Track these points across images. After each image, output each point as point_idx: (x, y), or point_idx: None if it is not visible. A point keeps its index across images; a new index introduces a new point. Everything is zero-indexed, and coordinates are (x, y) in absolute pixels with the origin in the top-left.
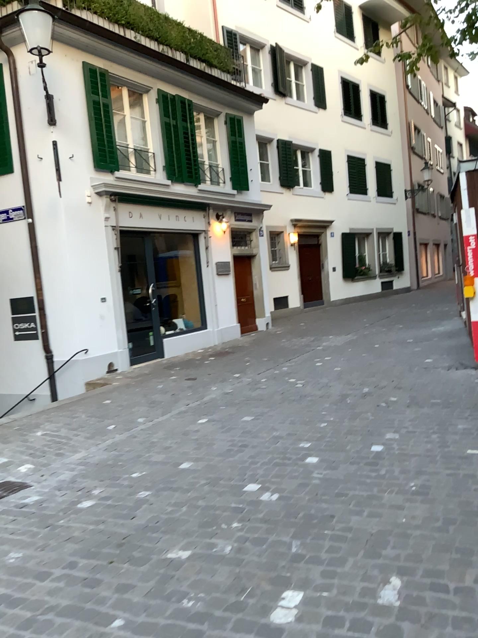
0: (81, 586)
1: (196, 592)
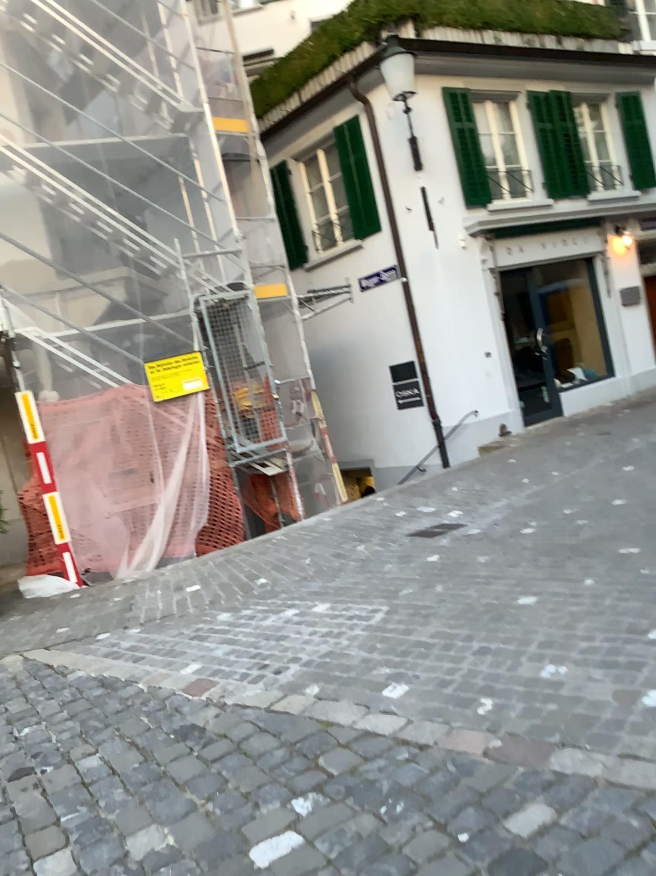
0: (550, 567)
1: (650, 565)
